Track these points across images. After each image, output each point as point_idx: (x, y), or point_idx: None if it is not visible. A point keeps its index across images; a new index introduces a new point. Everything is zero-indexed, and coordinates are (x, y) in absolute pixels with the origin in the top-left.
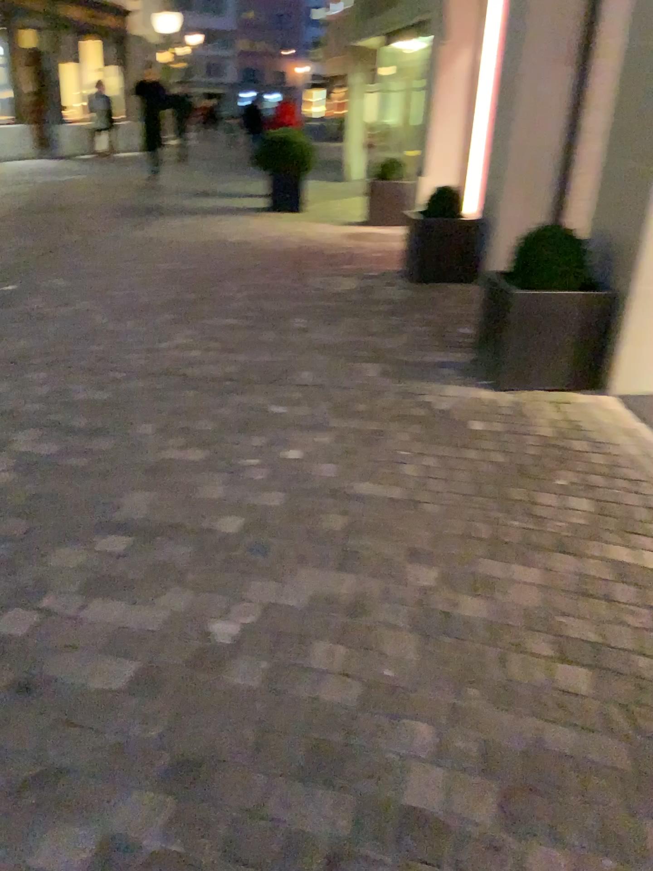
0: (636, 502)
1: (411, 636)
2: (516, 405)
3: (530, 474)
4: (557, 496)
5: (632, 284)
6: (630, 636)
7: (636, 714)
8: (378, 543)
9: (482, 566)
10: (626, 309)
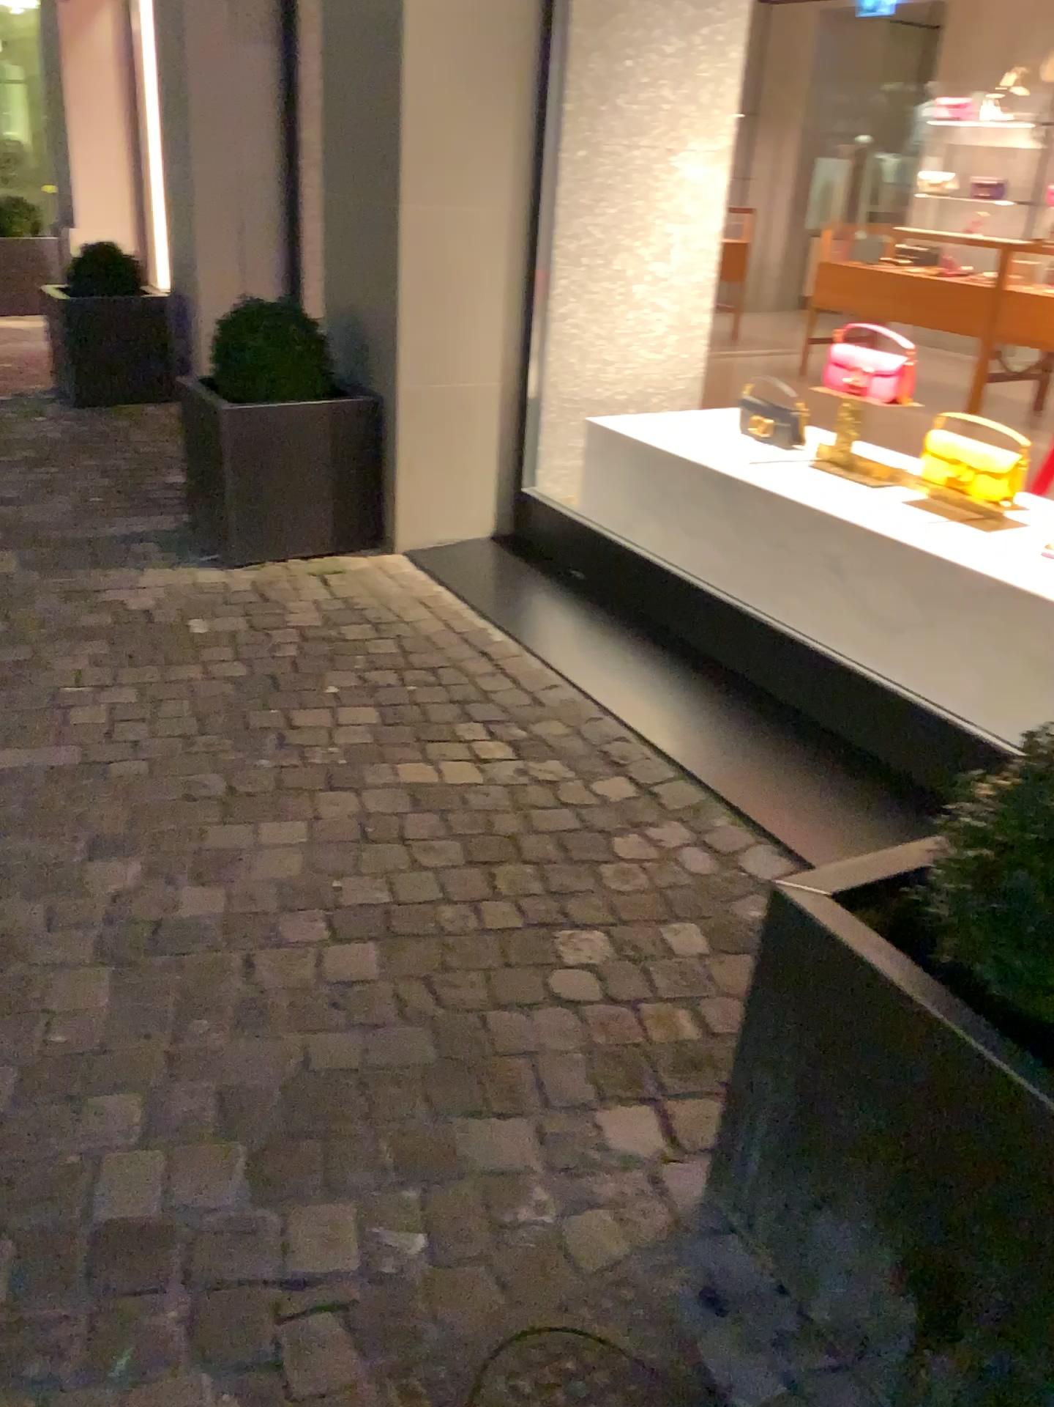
0: (437, 698)
1: (106, 973)
2: (255, 587)
3: (283, 687)
4: (325, 713)
5: (393, 383)
6: (436, 884)
7: (447, 985)
8: (40, 844)
9: (216, 838)
10: (392, 421)
